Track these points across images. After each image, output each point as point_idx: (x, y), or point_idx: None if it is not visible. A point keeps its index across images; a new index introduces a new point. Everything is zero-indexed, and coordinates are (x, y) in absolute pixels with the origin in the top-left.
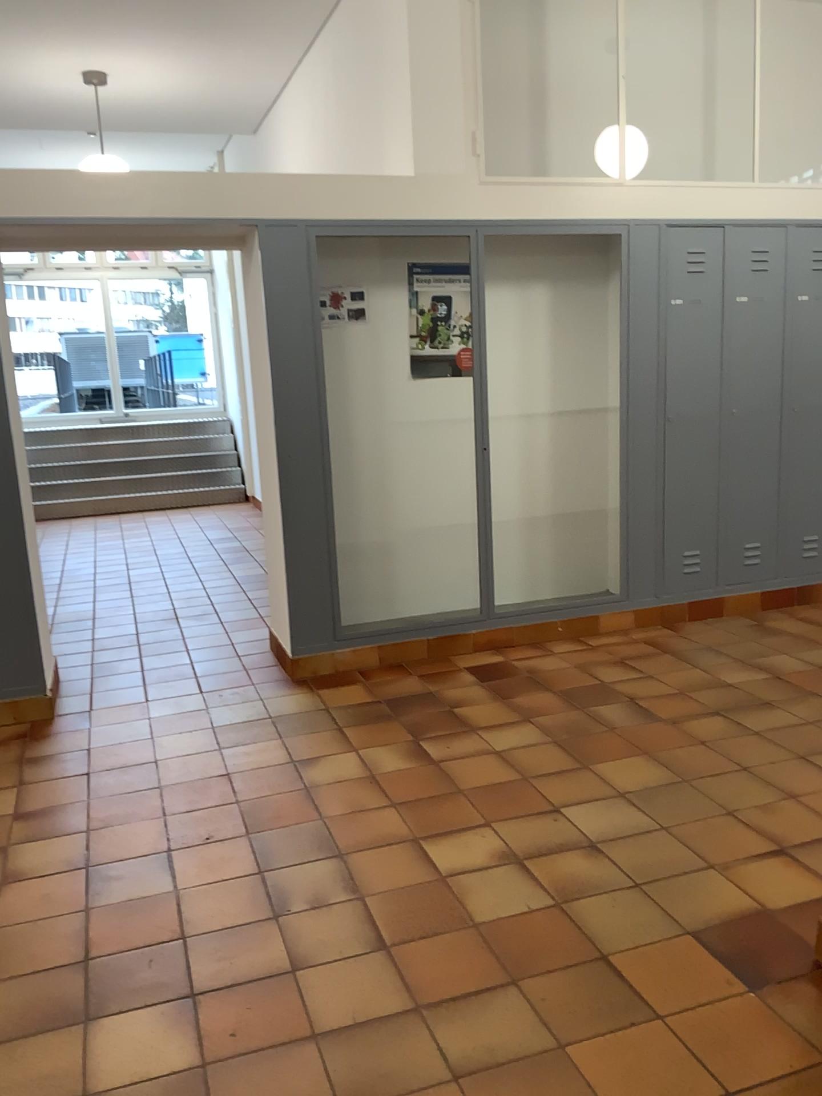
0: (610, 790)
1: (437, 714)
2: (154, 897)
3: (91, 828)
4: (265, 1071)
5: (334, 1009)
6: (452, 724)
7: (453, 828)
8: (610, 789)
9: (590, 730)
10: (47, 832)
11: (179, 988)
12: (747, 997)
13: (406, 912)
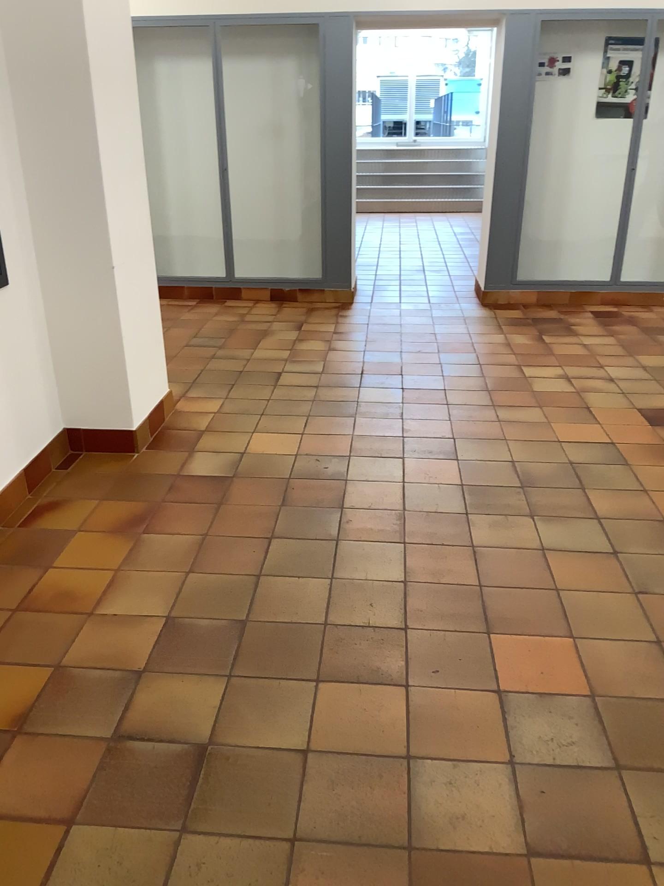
0: (636, 364)
1: (558, 326)
2: (393, 360)
3: (368, 338)
4: (426, 407)
5: (459, 399)
6: (564, 330)
7: (541, 363)
8: (636, 363)
9: (644, 343)
10: (348, 336)
11: (398, 384)
12: (644, 425)
13: (502, 381)
